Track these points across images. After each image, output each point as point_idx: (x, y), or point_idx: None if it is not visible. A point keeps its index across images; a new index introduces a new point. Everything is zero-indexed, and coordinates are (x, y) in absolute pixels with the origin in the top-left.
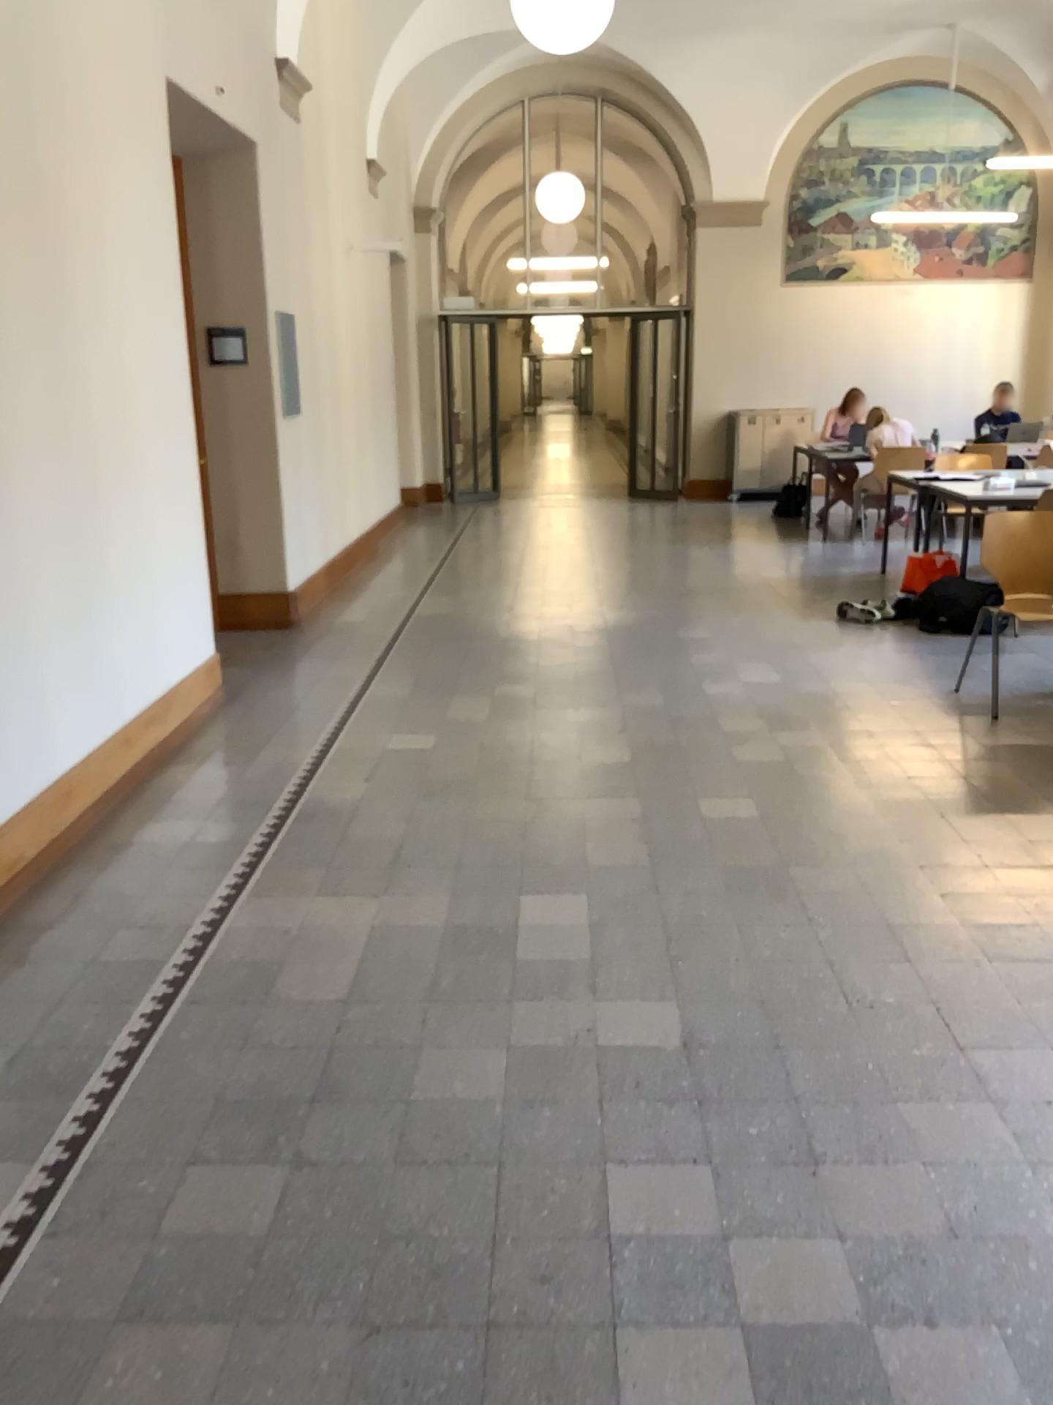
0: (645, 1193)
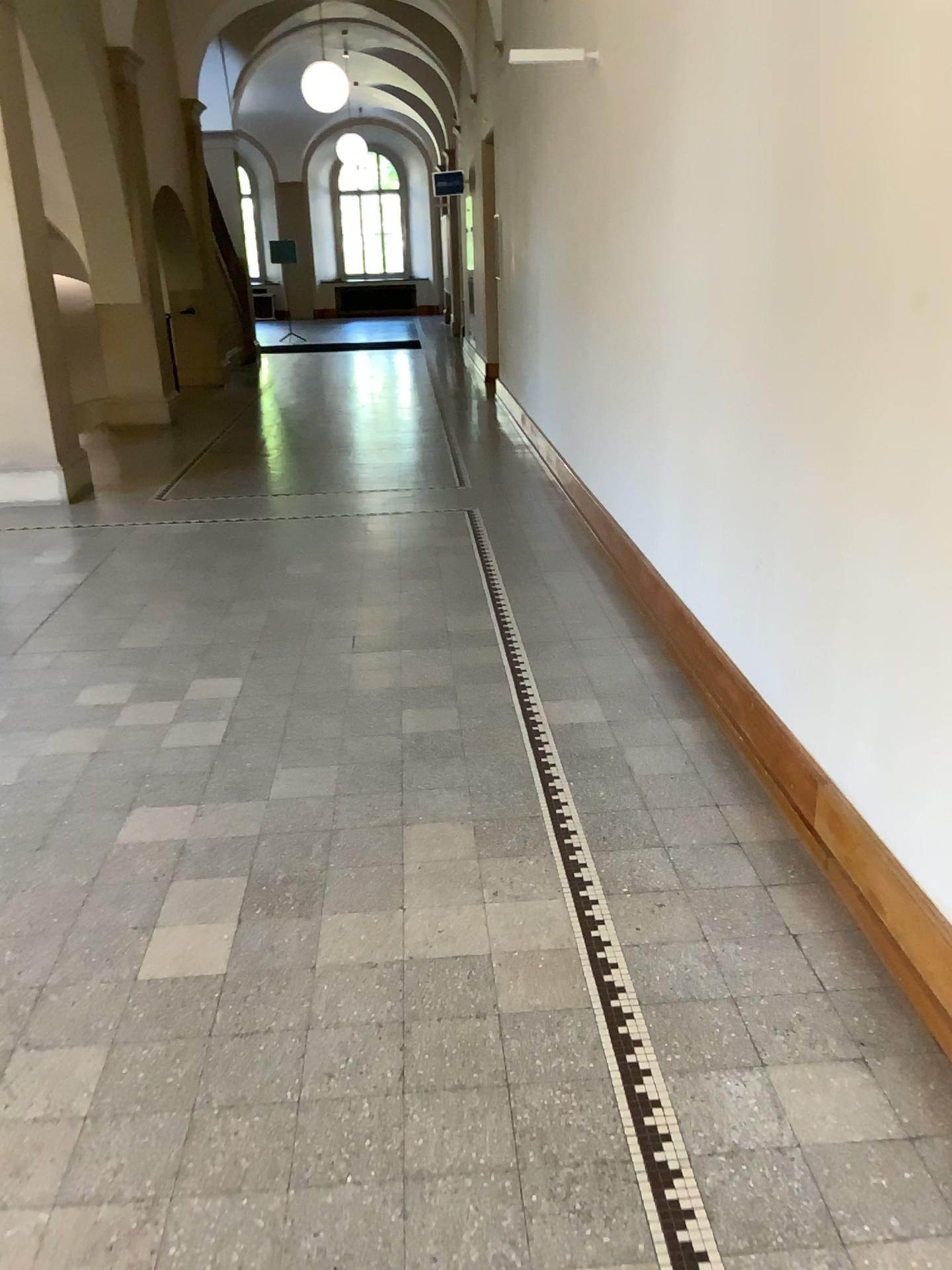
0: (204, 735)
